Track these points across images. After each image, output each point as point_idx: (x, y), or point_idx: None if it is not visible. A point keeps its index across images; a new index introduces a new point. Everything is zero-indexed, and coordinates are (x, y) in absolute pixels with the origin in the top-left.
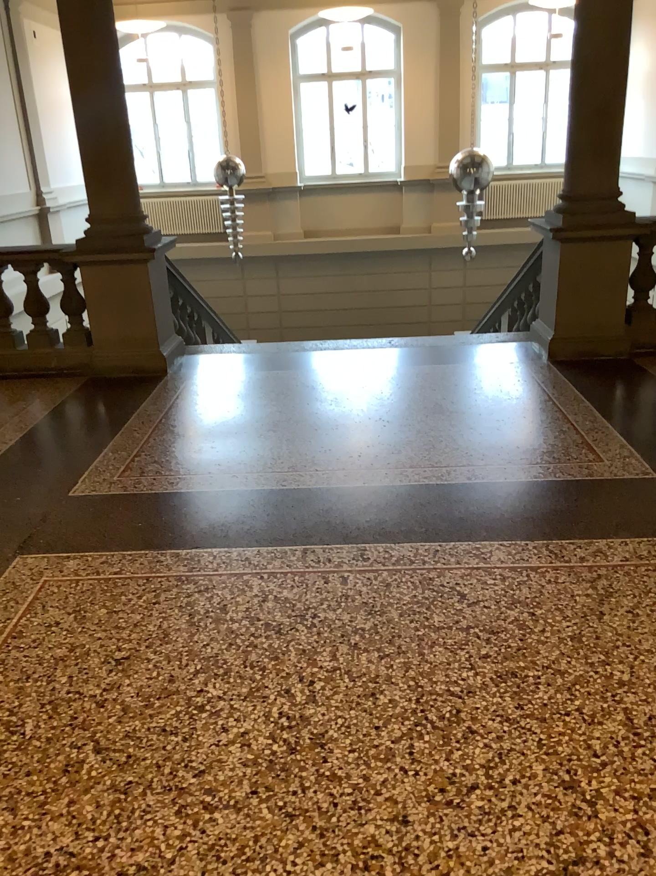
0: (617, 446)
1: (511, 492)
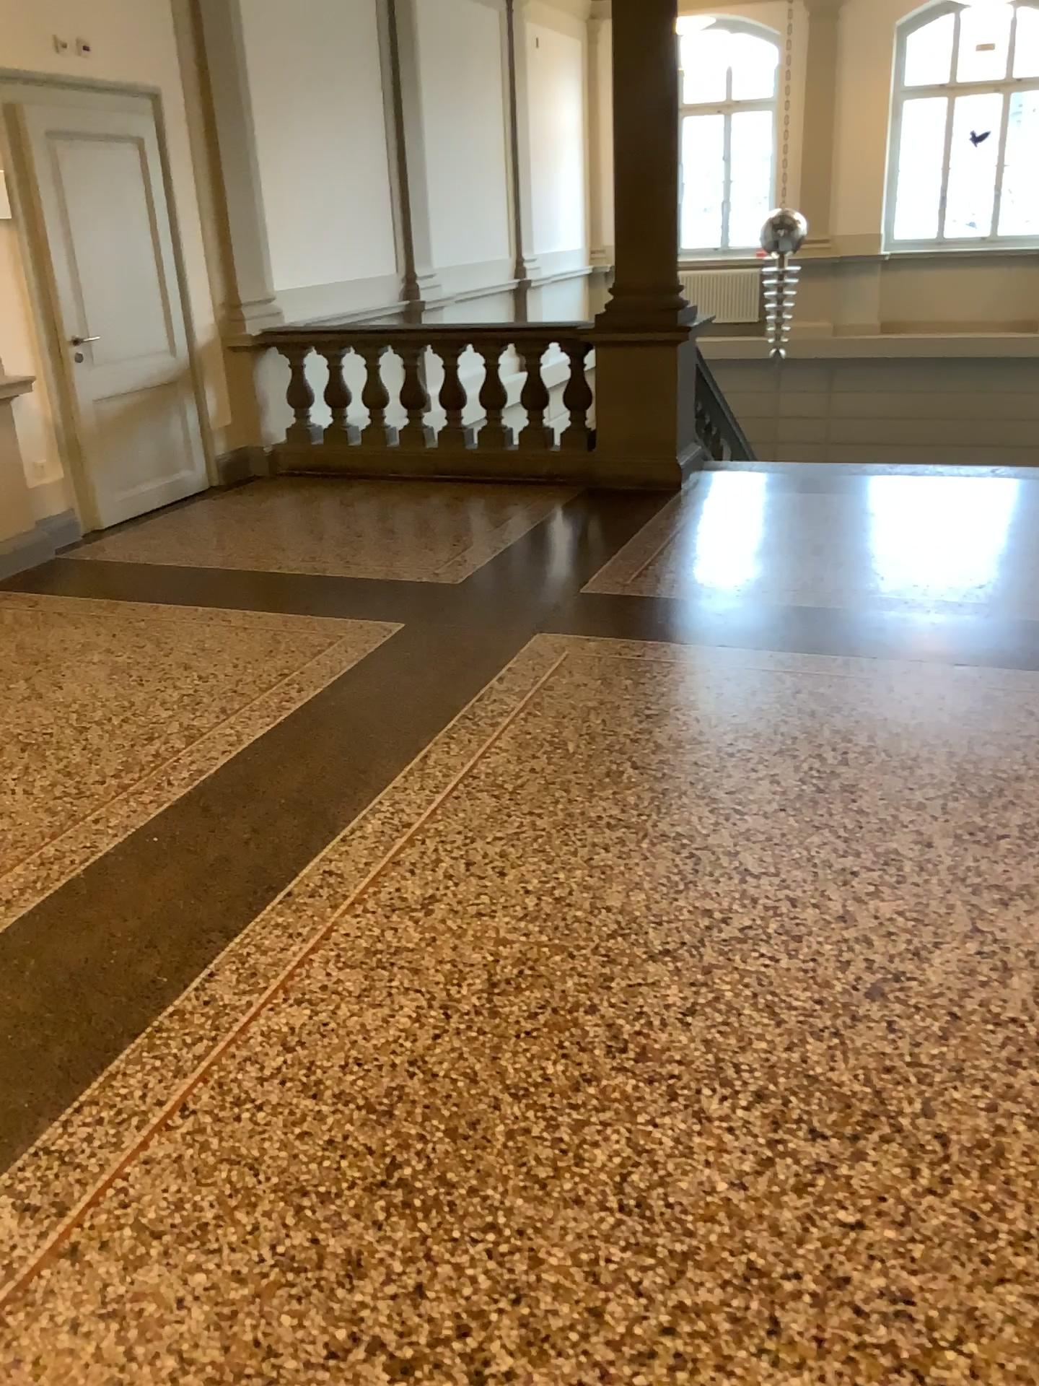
0: None
1: None
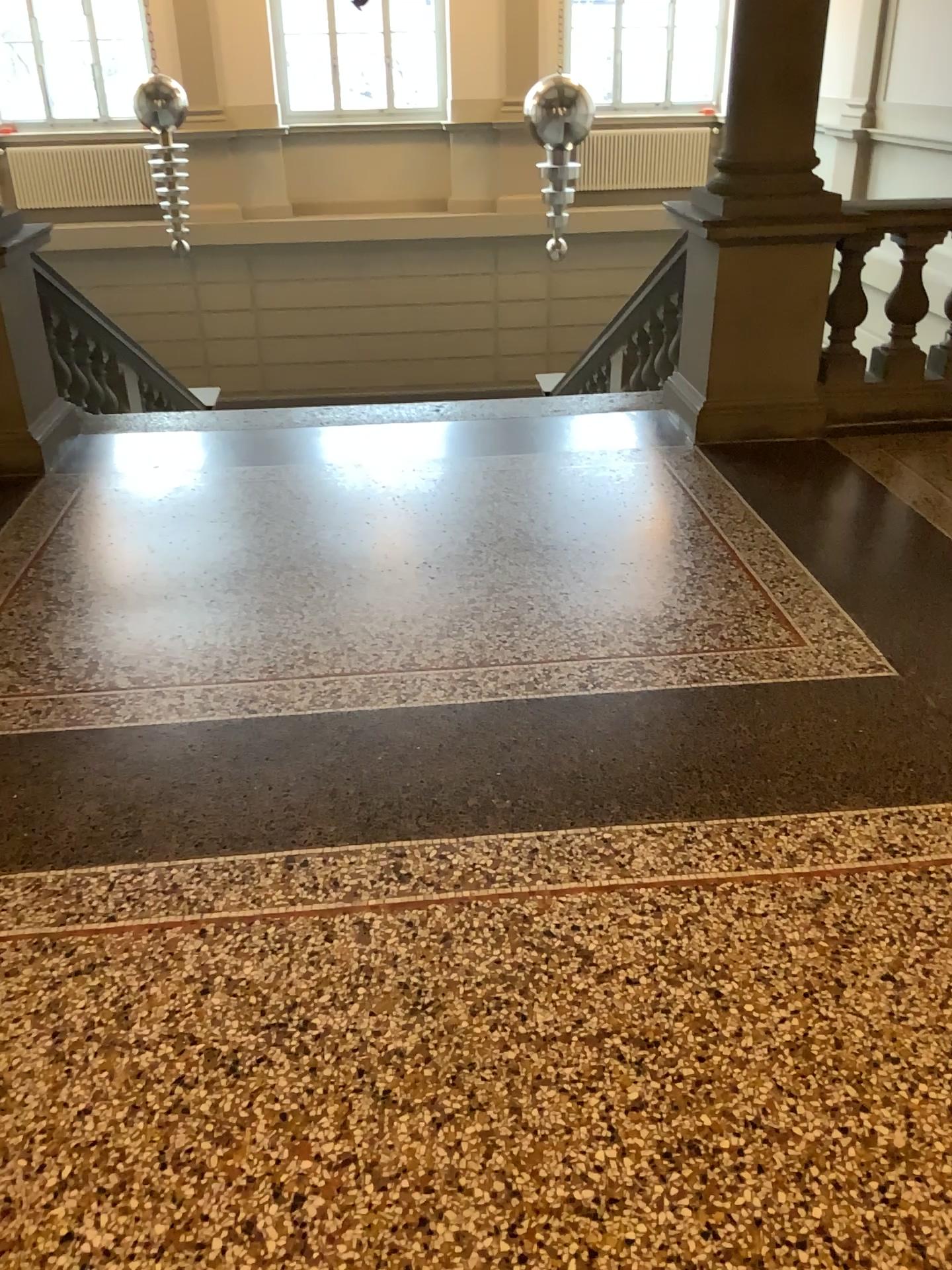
0: (826, 613)
1: (658, 713)
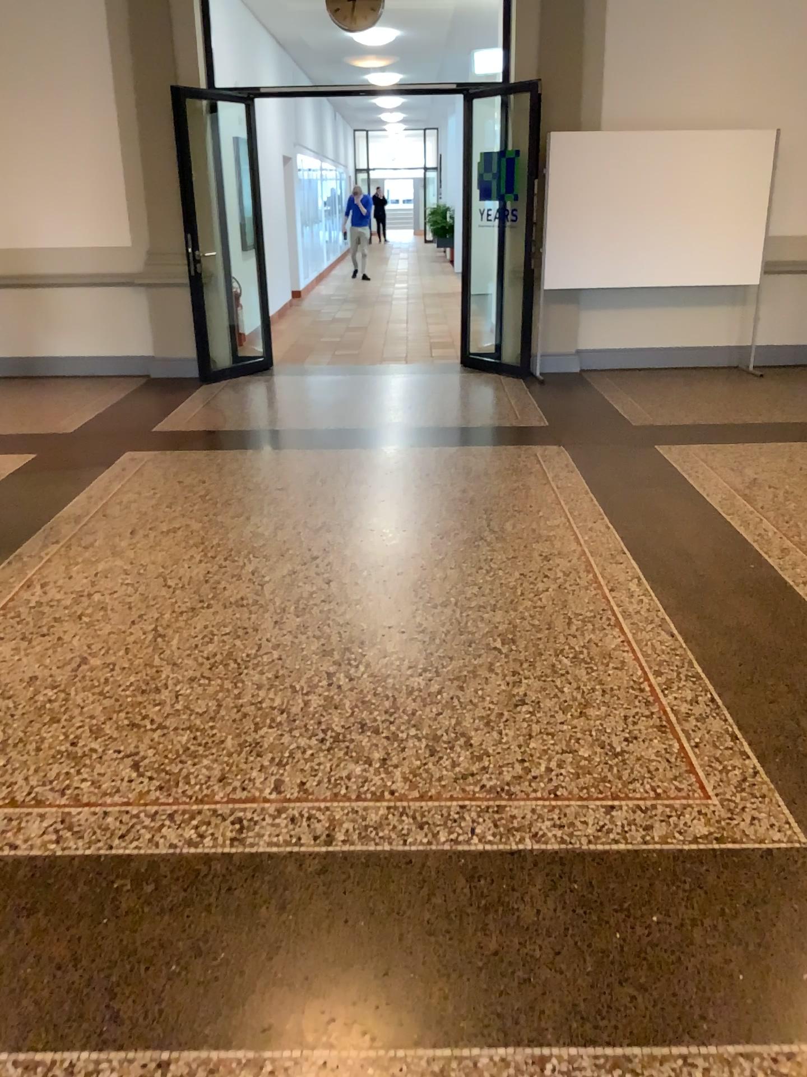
0: None
1: None
